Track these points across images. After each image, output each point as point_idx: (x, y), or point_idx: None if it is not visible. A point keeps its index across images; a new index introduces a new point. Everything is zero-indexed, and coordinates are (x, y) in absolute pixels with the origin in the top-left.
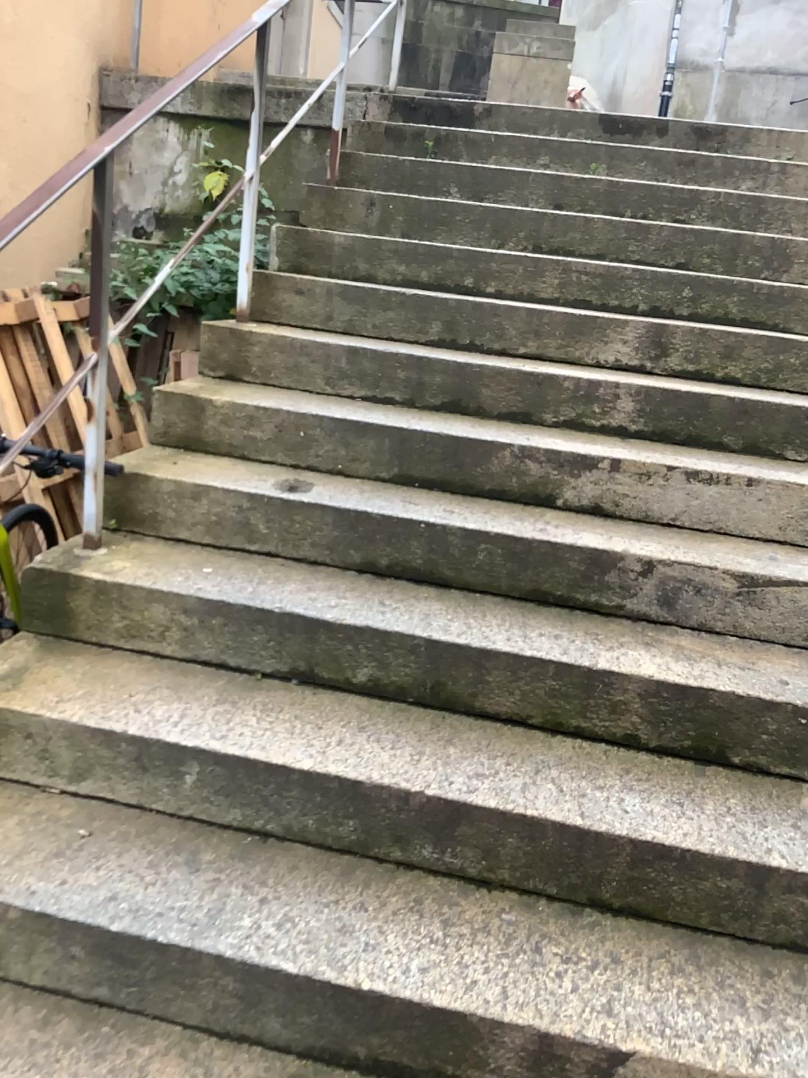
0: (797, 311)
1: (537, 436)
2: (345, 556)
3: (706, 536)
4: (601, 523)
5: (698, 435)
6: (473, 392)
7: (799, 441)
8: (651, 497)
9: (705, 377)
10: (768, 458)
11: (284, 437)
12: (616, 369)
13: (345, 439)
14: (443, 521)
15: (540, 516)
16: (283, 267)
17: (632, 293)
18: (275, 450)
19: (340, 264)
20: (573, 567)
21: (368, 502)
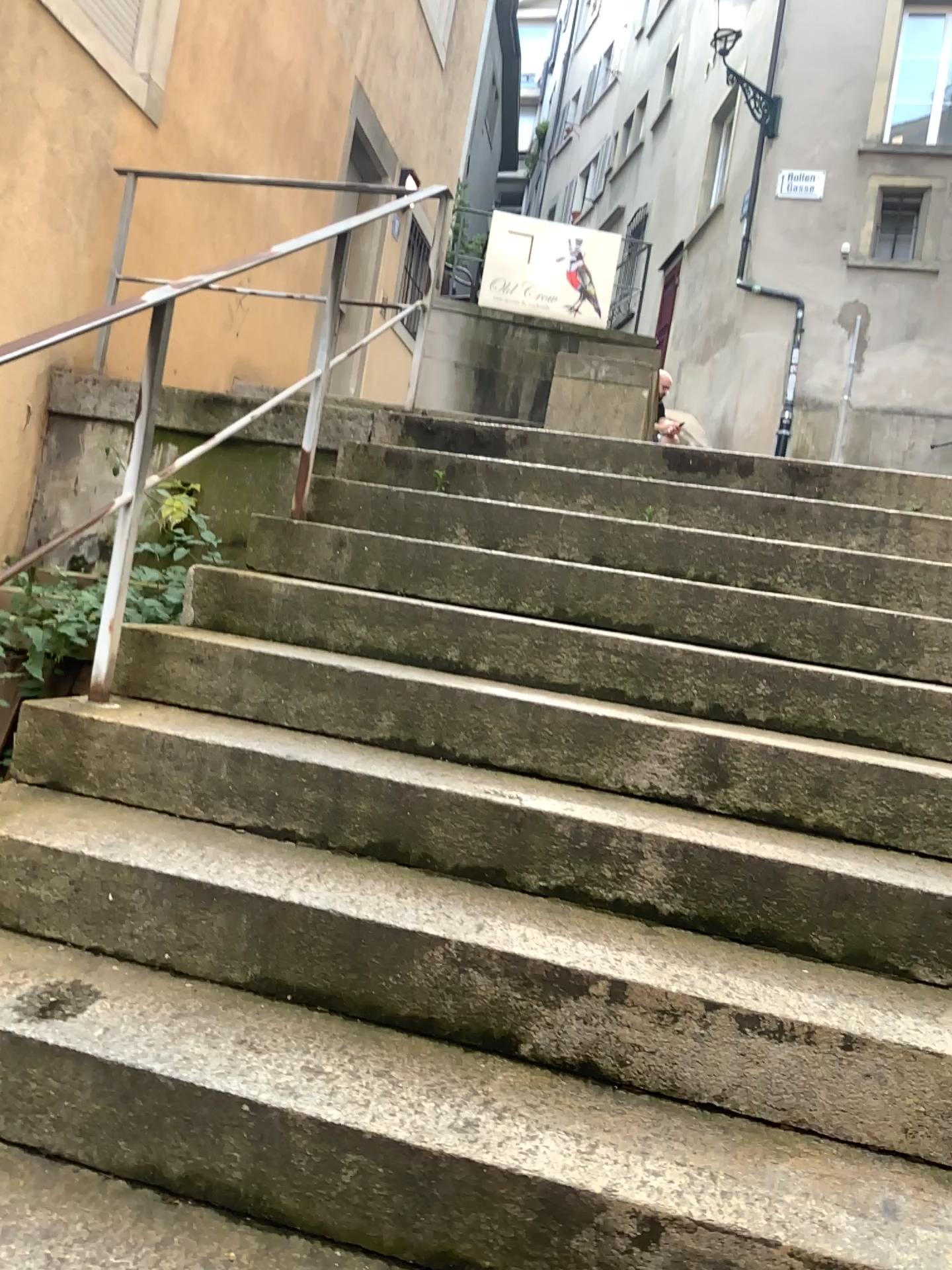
0: (928, 723)
1: (497, 924)
2: (109, 1152)
3: (767, 1148)
4: (580, 1107)
5: (768, 929)
6: (416, 834)
7: (935, 953)
8: (677, 1053)
9: (785, 825)
10: (884, 980)
11: (86, 903)
12: (648, 804)
13: (180, 912)
14: (285, 1100)
15: (474, 1085)
16: (195, 625)
17: (684, 684)
18: (67, 924)
19: (275, 624)
20: (509, 1213)
21: (166, 1048)
